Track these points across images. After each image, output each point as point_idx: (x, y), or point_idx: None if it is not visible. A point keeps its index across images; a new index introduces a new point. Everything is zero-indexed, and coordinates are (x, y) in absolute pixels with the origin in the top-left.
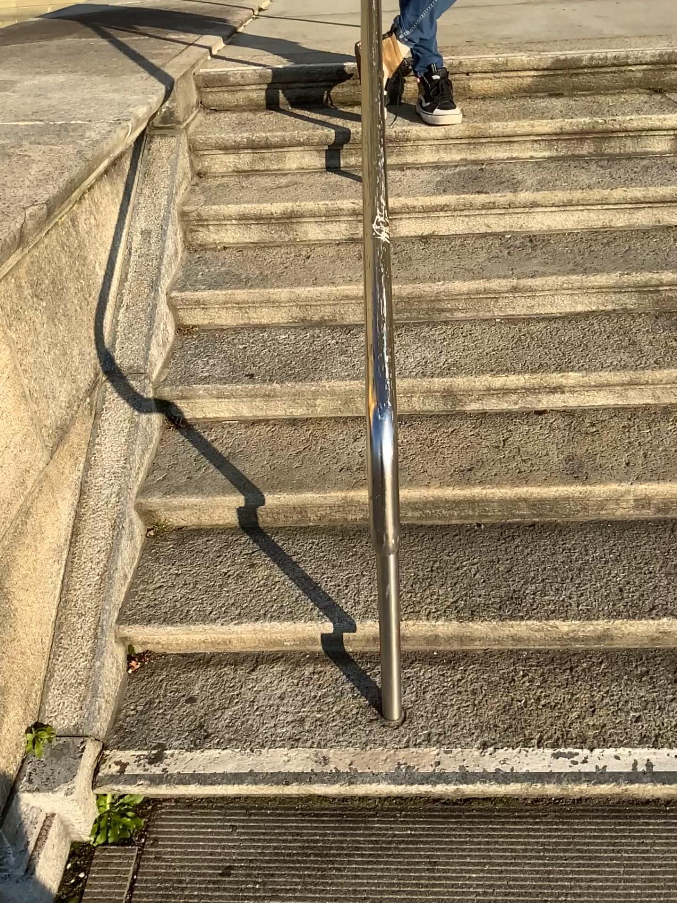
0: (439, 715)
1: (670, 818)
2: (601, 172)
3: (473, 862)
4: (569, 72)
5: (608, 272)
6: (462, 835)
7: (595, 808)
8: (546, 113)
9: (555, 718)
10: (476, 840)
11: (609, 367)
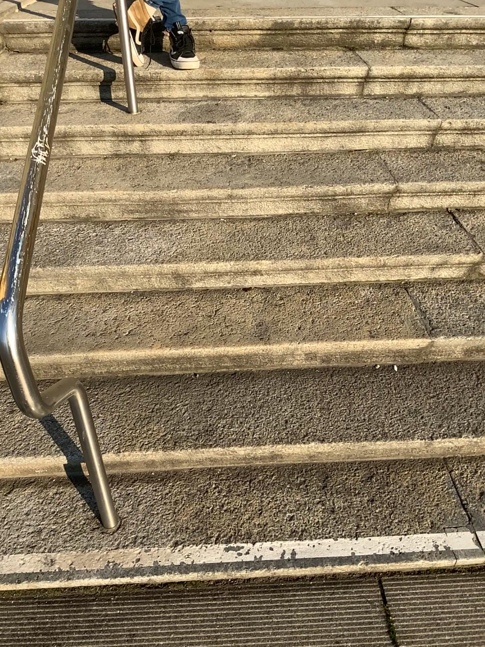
0: (145, 522)
1: (311, 590)
2: (302, 108)
3: (161, 633)
4: (287, 32)
5: (300, 184)
6: (157, 612)
7: (258, 585)
8: (267, 63)
9: (231, 520)
10: (166, 615)
11: (294, 256)
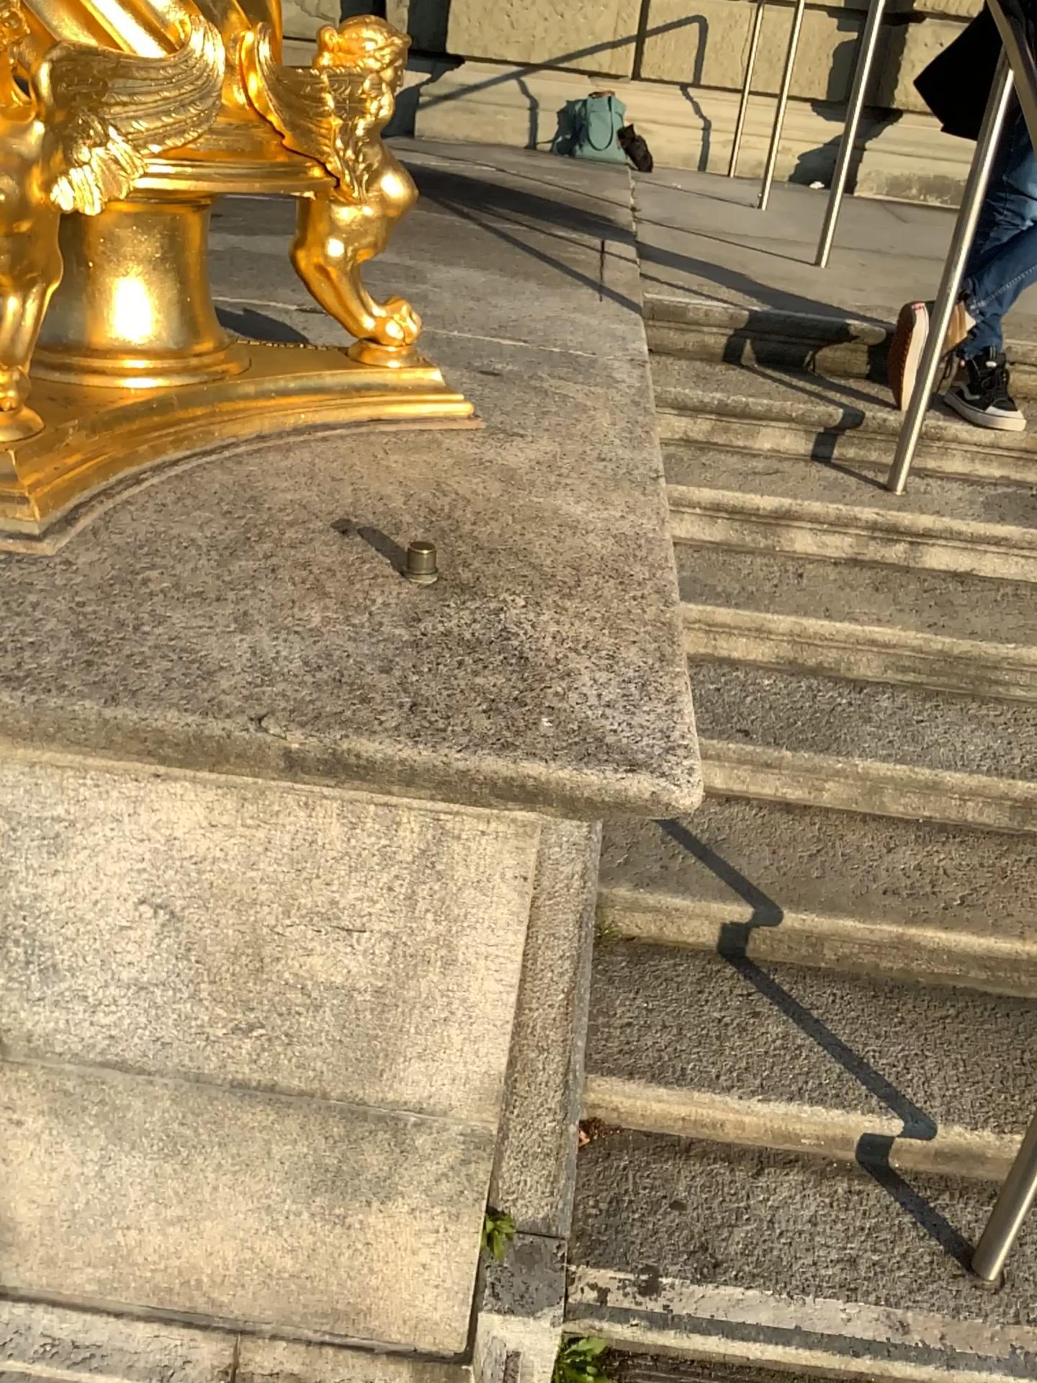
0: None
1: None
2: None
3: None
4: None
5: None
6: None
7: None
8: None
9: None
10: None
11: None
